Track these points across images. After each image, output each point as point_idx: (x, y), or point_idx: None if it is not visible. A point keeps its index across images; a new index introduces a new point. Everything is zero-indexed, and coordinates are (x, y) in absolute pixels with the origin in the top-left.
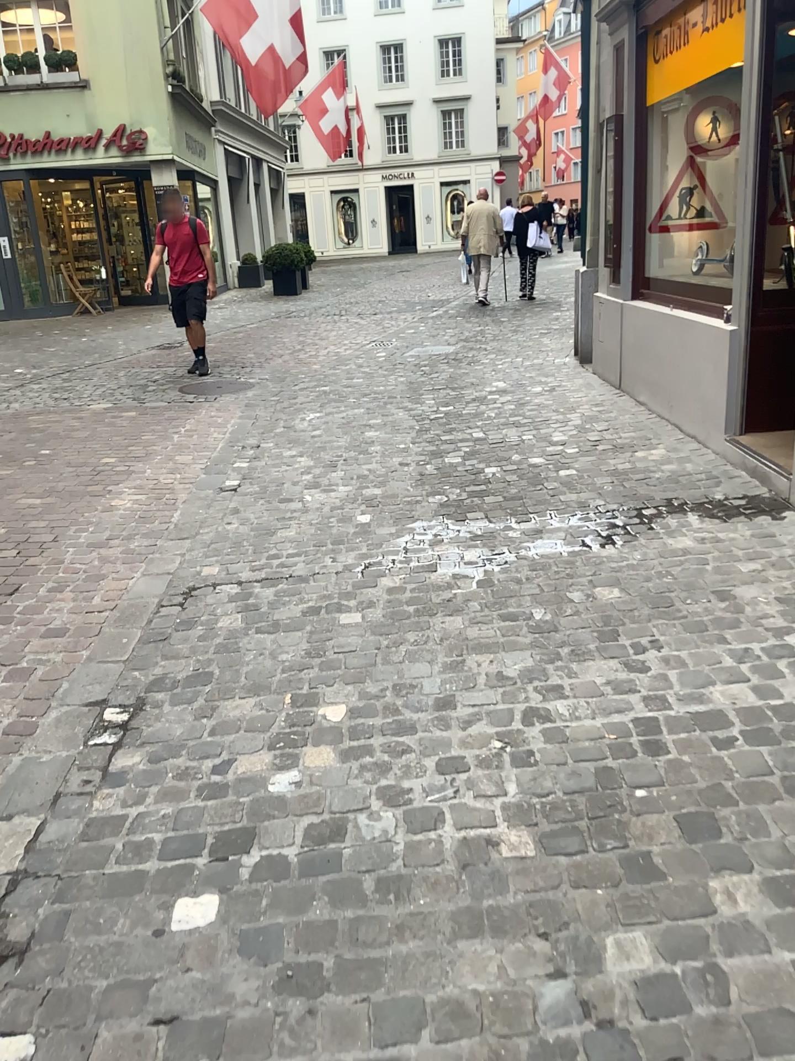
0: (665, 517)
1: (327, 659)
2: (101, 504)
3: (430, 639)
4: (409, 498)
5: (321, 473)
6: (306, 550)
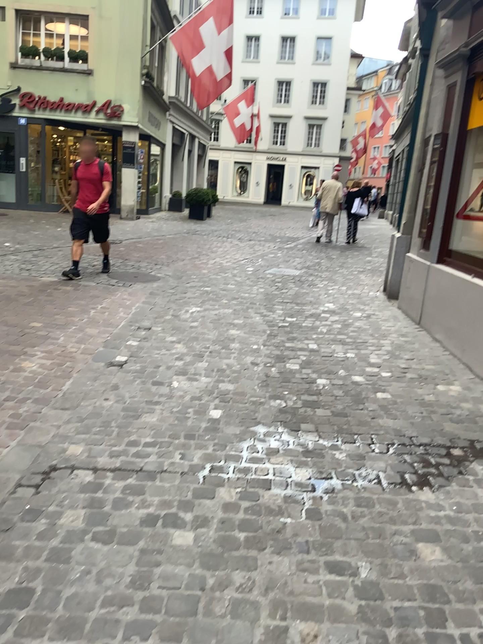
0: (471, 462)
1: (150, 595)
2: (13, 365)
3: (255, 585)
4: (255, 401)
5: (190, 363)
6: (162, 442)
